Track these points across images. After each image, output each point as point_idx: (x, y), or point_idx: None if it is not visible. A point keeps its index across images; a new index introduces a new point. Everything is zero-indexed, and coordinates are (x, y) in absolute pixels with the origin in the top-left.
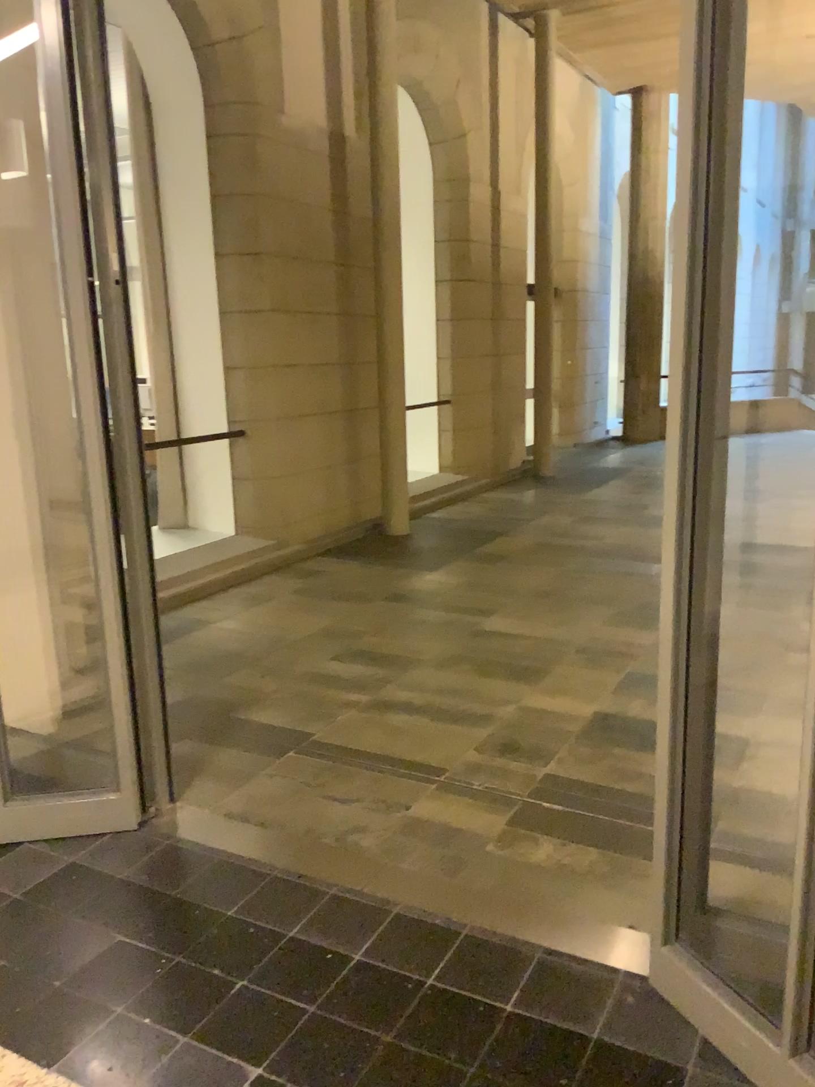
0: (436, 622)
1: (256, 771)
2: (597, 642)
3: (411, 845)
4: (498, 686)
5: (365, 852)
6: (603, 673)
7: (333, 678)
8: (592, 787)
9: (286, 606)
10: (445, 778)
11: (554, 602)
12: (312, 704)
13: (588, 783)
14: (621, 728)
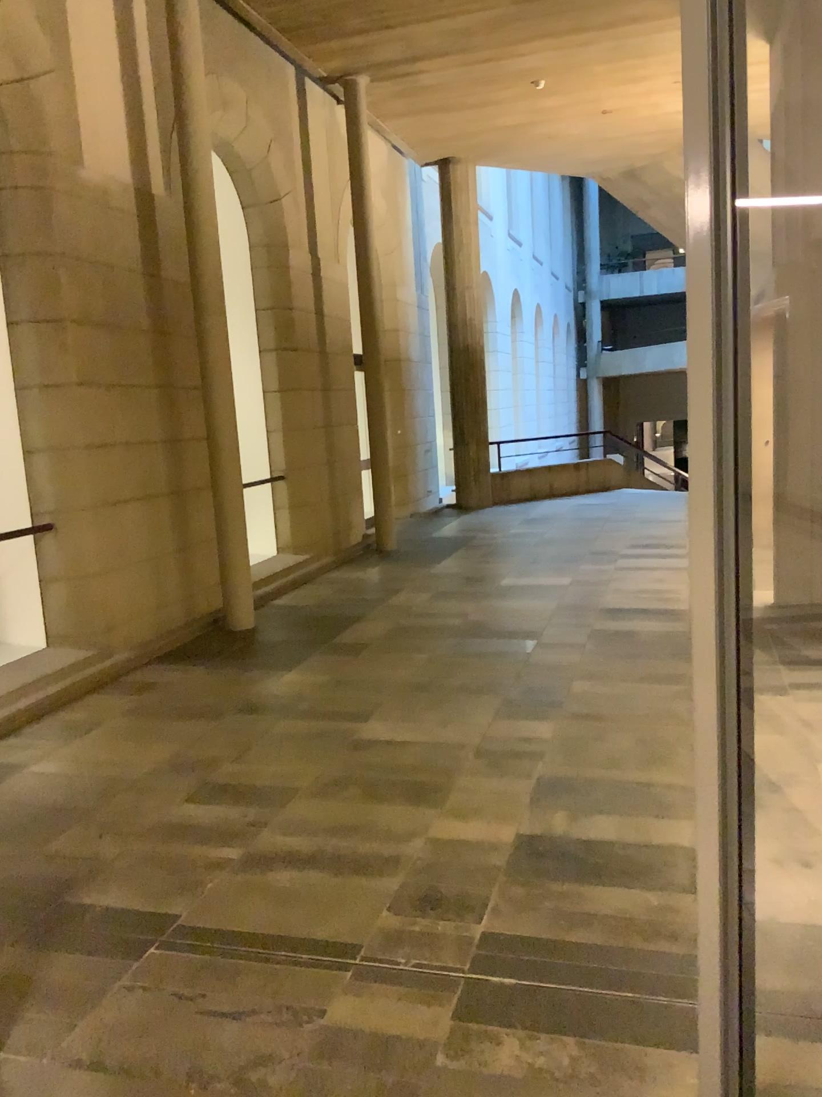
0: (305, 736)
1: (107, 983)
2: (493, 742)
3: (337, 1074)
4: (396, 814)
5: (277, 1096)
6: (512, 780)
7: (192, 826)
8: (542, 941)
9: (120, 732)
10: (360, 956)
11: (434, 697)
12: (170, 869)
13: (536, 937)
14: (551, 853)
